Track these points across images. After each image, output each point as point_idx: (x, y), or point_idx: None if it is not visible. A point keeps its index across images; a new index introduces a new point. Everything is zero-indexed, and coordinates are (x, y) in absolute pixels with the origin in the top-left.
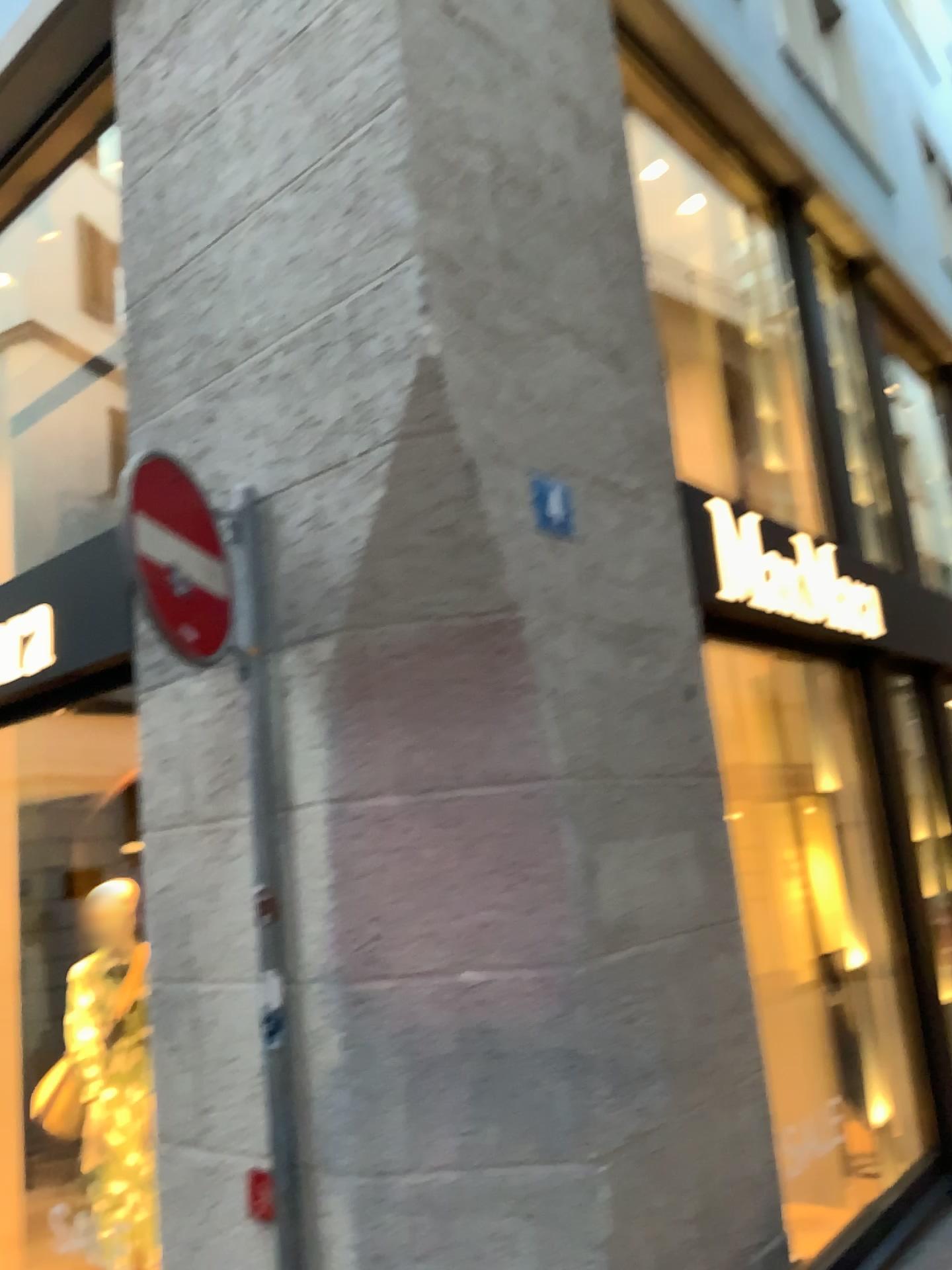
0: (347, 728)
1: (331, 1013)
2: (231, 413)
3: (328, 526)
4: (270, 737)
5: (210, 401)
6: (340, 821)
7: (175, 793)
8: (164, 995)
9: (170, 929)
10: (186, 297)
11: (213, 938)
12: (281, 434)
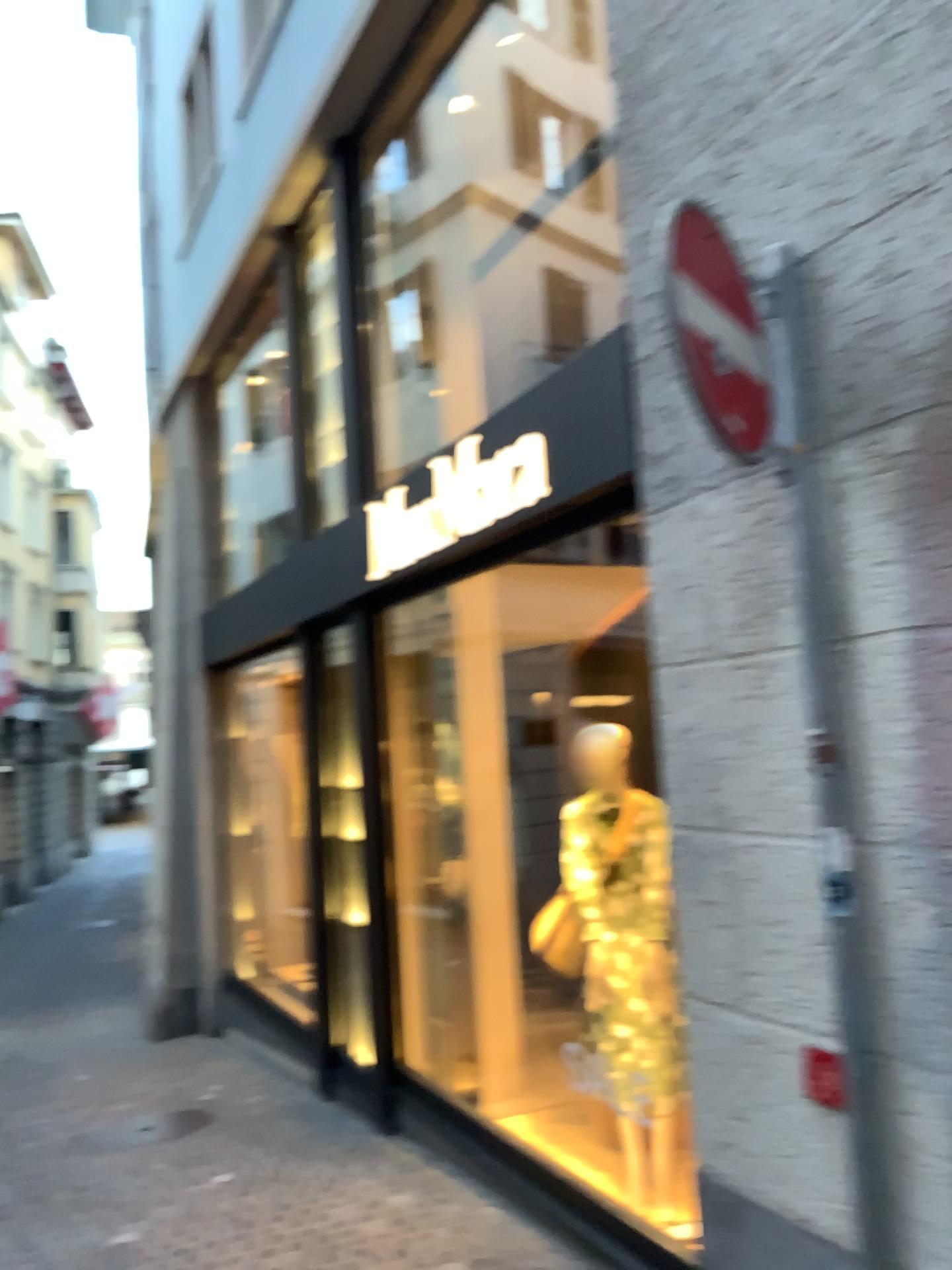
0: (931, 535)
1: (917, 883)
2: (756, 161)
3: (904, 276)
4: (823, 551)
5: (726, 154)
6: (924, 652)
7: (697, 623)
8: (692, 844)
9: (698, 773)
10: (689, 34)
11: (753, 785)
12: (828, 171)
